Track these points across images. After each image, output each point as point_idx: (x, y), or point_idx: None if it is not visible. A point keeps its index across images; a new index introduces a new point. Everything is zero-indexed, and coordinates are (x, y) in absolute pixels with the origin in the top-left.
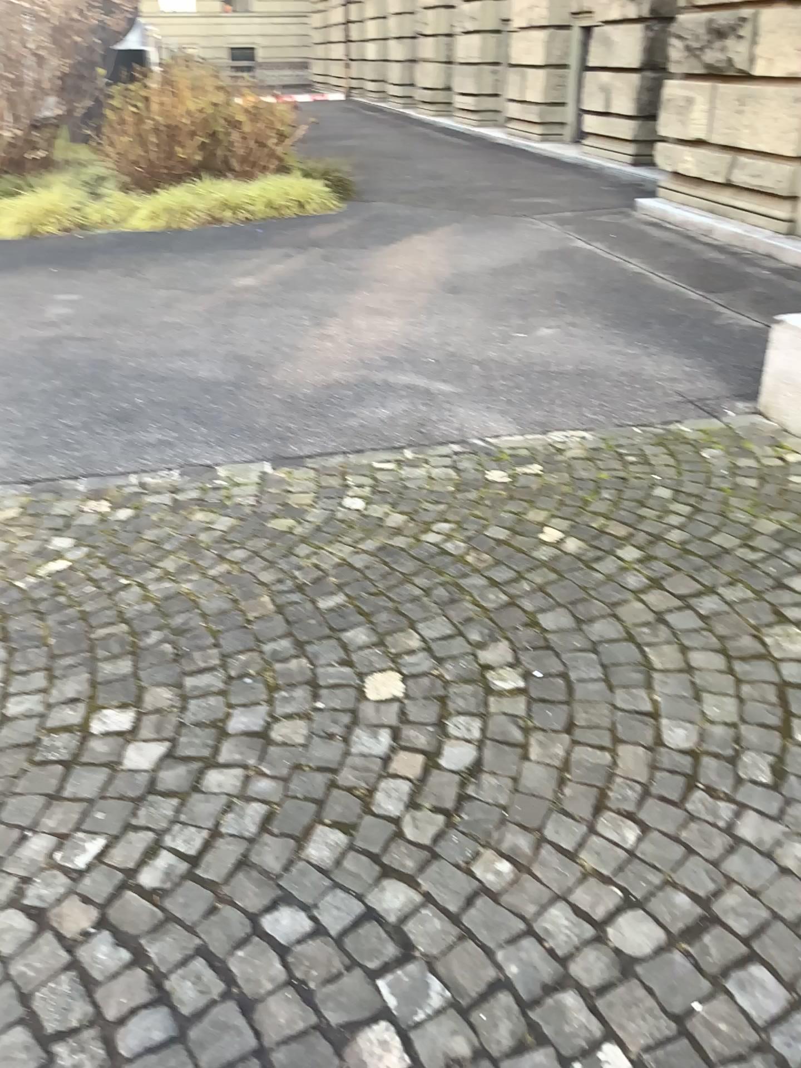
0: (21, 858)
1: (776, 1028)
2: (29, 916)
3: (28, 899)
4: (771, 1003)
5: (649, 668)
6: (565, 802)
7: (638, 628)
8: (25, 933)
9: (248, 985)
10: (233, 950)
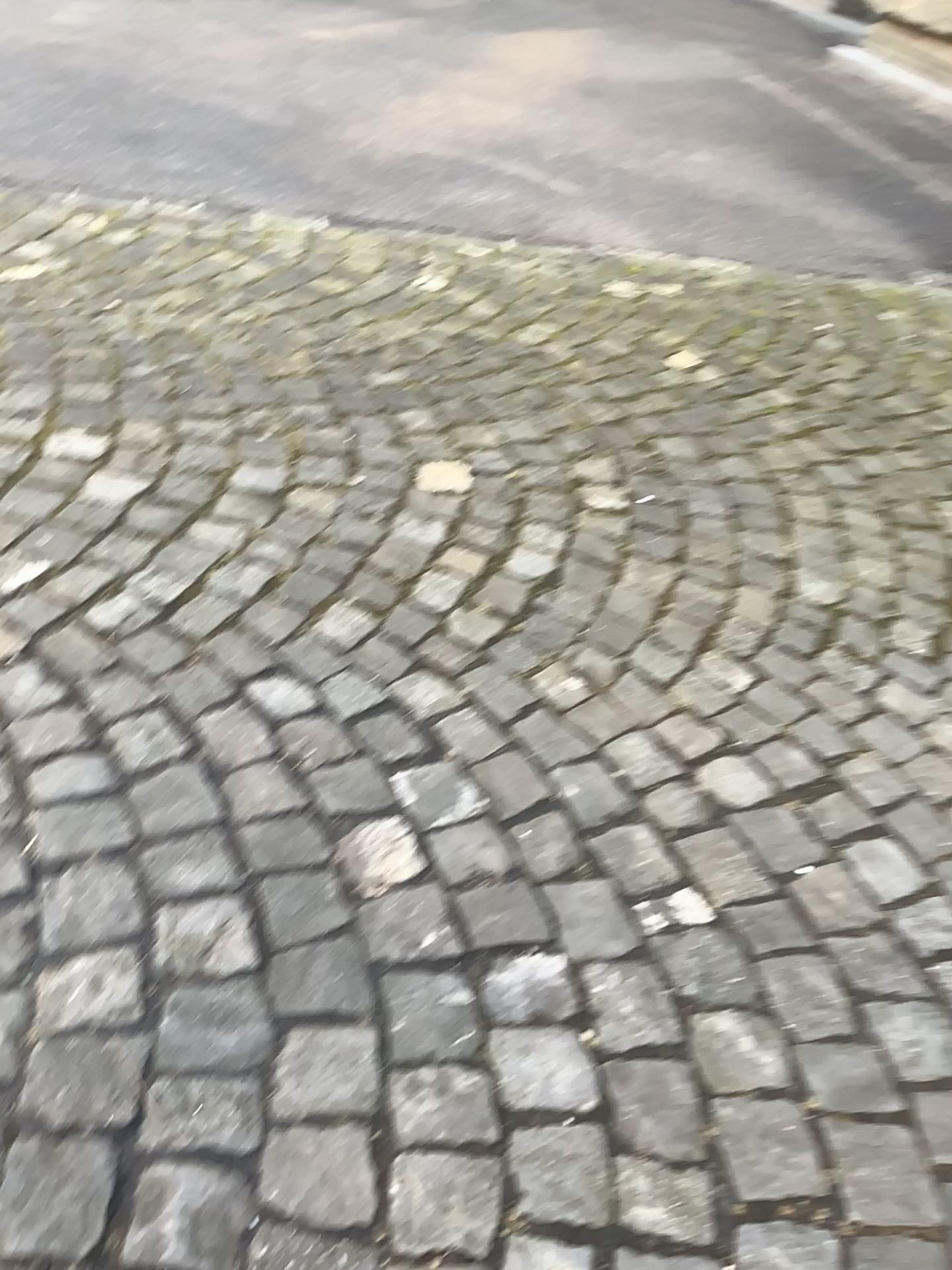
0: None
1: (905, 904)
2: None
3: None
4: (903, 876)
5: (792, 515)
6: (666, 630)
7: (782, 473)
8: None
9: (221, 747)
10: (206, 708)
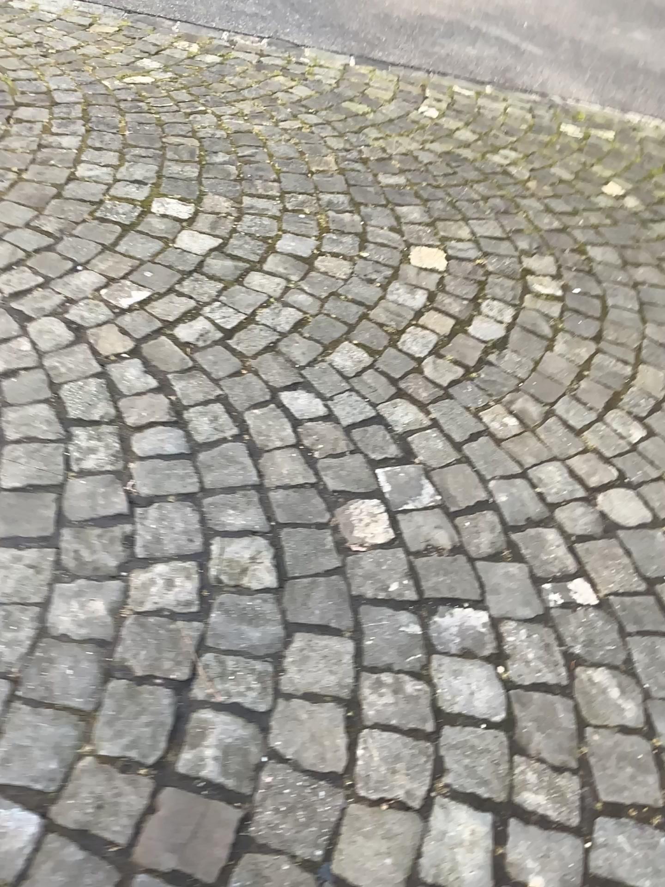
0: (70, 284)
1: None
2: (70, 327)
3: (71, 315)
4: None
5: None
6: (580, 390)
7: None
8: (65, 338)
9: (259, 435)
10: (250, 406)
